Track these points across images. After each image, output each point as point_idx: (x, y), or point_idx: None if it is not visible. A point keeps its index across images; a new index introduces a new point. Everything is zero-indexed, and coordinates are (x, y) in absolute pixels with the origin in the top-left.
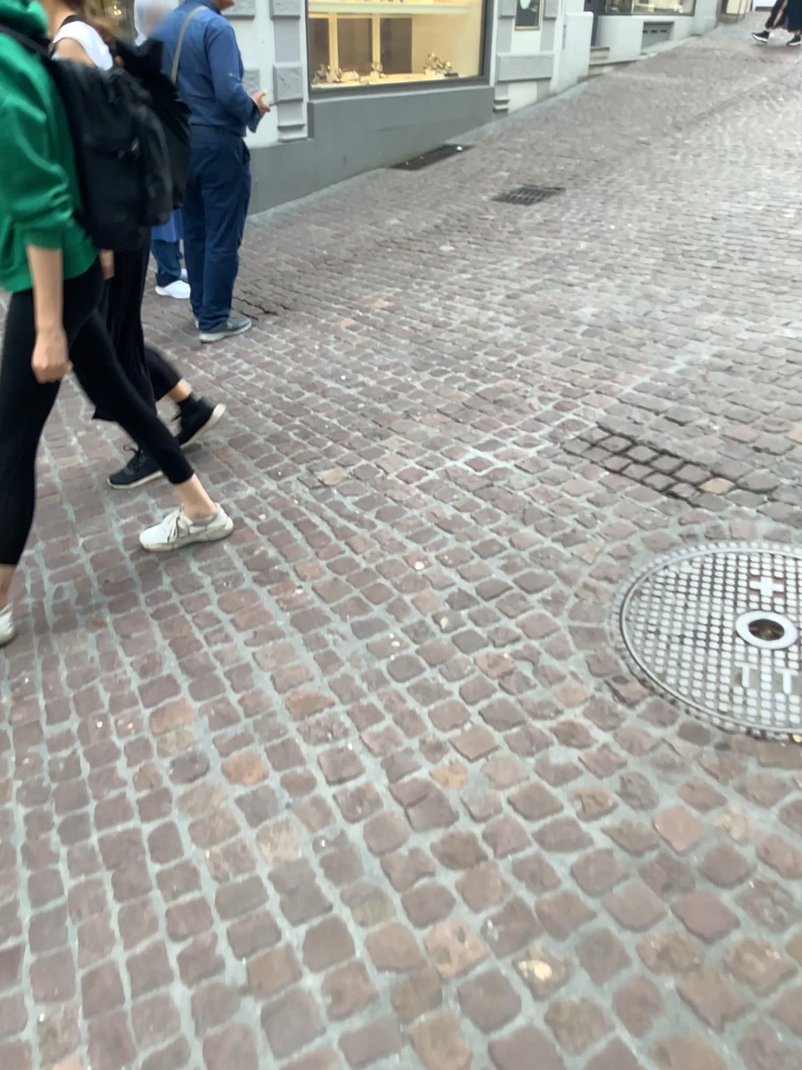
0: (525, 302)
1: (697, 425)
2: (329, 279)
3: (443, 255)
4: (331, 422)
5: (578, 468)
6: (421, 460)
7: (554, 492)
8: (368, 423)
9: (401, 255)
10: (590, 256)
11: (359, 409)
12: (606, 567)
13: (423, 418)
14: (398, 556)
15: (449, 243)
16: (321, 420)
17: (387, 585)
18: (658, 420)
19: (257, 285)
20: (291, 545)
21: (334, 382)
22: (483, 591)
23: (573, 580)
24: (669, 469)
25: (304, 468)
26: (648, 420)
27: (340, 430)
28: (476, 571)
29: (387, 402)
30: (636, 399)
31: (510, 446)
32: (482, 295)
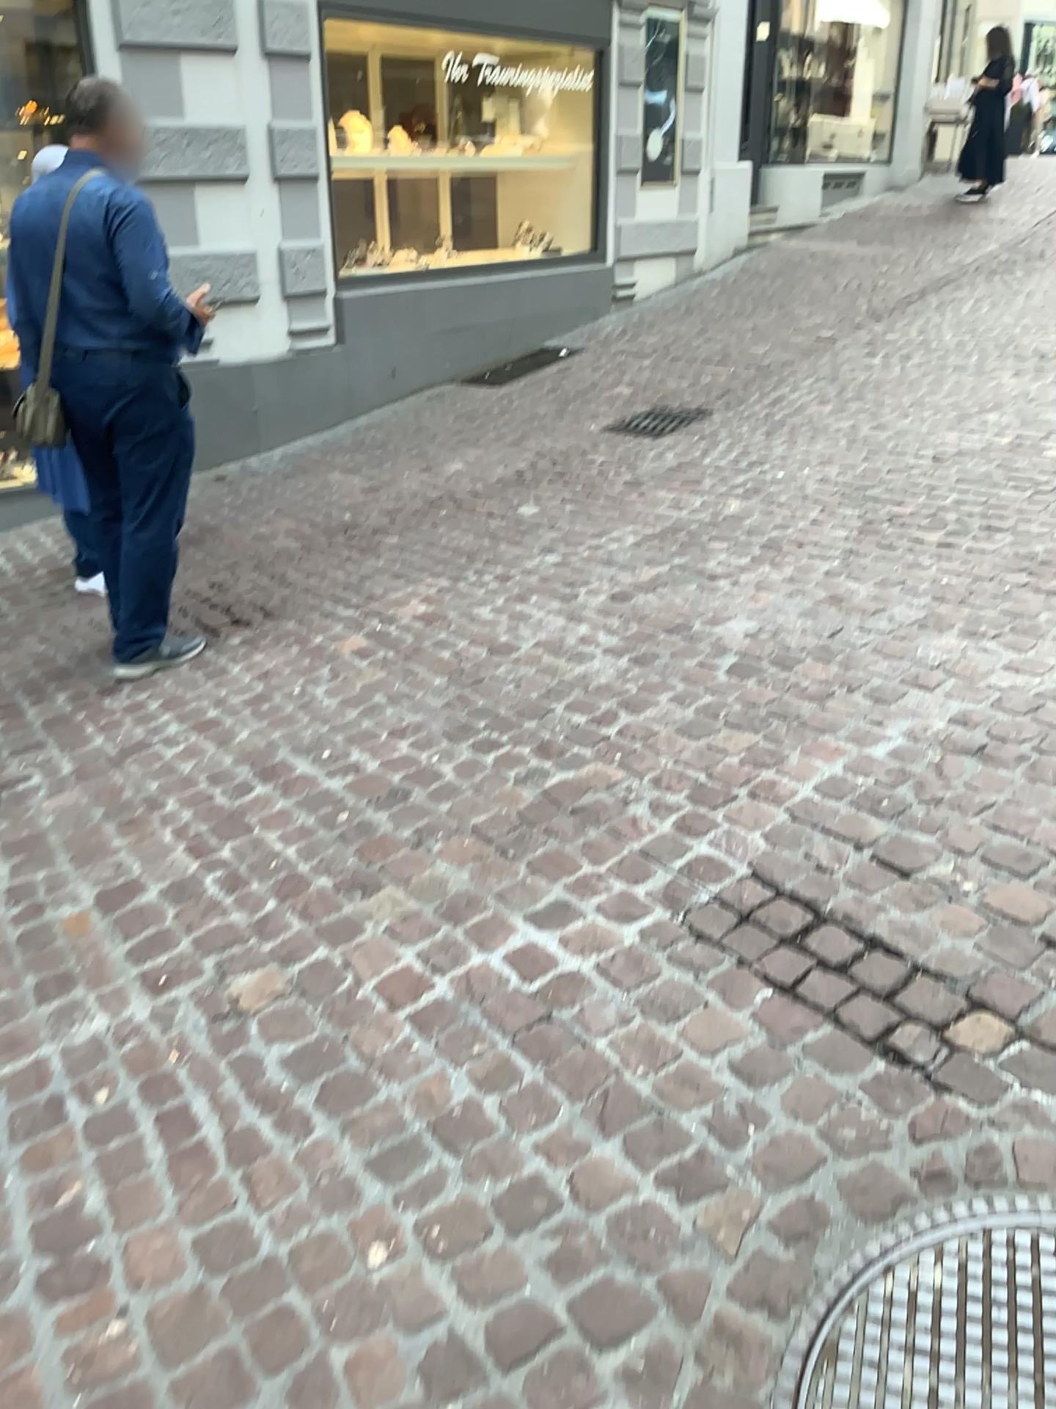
0: (644, 602)
1: (937, 872)
2: (351, 557)
3: (527, 517)
4: (287, 853)
5: (714, 977)
6: (426, 948)
7: (665, 1037)
8: (350, 855)
9: (465, 517)
10: (753, 519)
11: (342, 821)
12: (762, 1261)
13: (446, 846)
14: (339, 1216)
15: (540, 495)
16: (271, 846)
17: (298, 1310)
18: (864, 860)
19: (241, 568)
20: (138, 1174)
21: (312, 761)
22: (497, 1336)
23: (690, 1302)
24: (886, 984)
25: (216, 960)
26: (845, 859)
27: (298, 873)
28: (490, 1270)
29: (391, 807)
30: (824, 810)
31: (591, 916)
32: (579, 590)
